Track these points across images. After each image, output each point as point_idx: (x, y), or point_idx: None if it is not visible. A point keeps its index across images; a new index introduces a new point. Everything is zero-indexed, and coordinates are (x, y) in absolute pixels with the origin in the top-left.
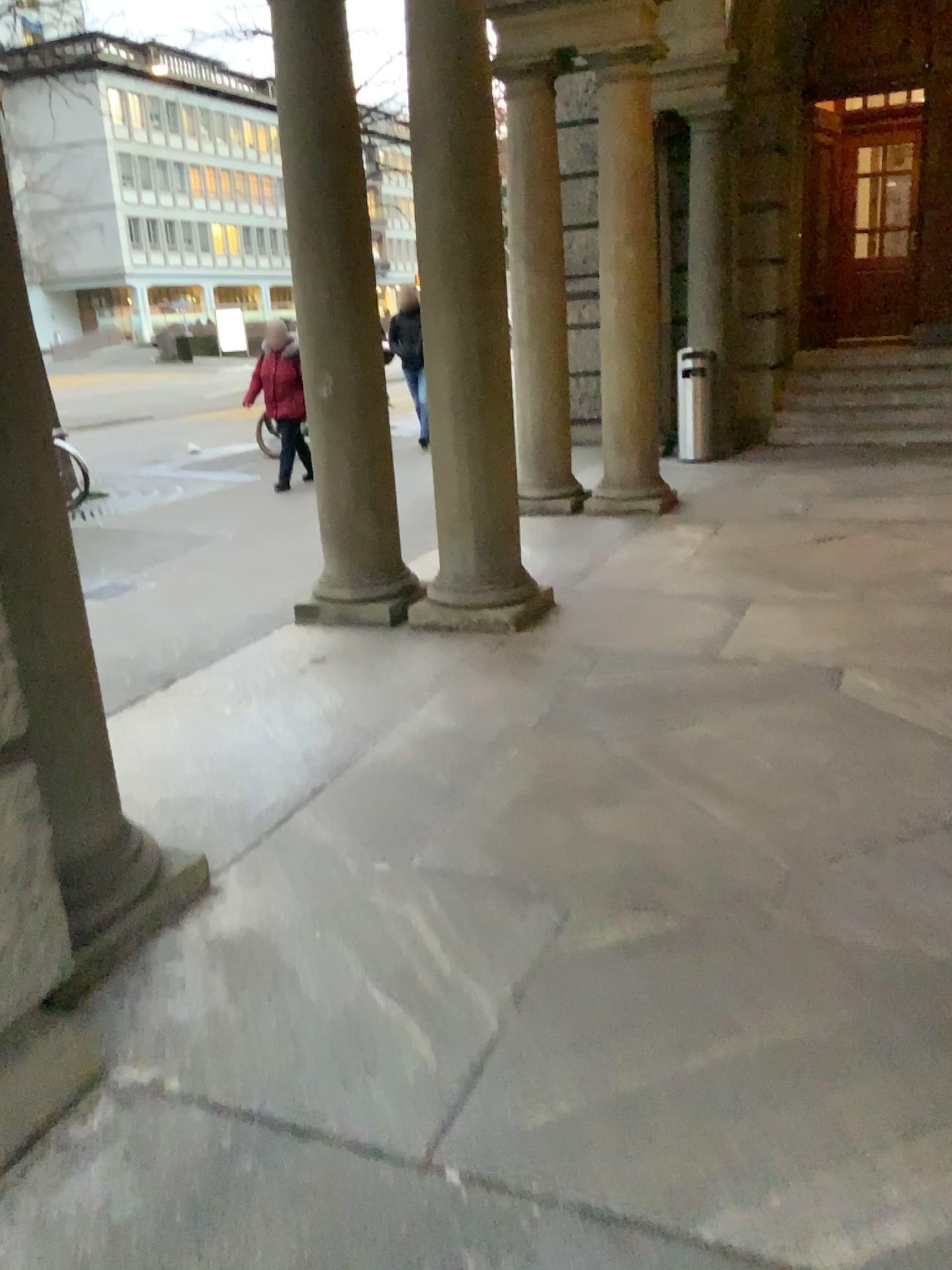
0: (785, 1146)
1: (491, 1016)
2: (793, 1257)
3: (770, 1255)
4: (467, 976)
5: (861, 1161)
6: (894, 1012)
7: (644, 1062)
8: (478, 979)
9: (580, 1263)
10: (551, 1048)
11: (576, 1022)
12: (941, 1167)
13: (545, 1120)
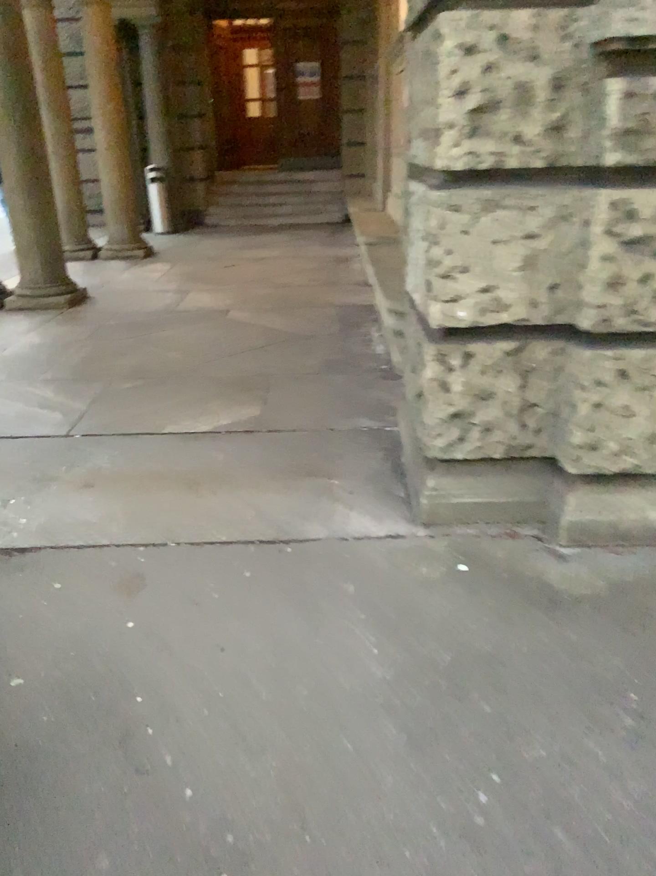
0: (191, 412)
1: (85, 405)
2: (191, 428)
3: (185, 428)
4: (73, 399)
5: (214, 411)
6: (231, 386)
7: (144, 405)
8: (78, 398)
9: (126, 440)
10: (110, 407)
11: (118, 401)
12: (239, 410)
13: (110, 420)
